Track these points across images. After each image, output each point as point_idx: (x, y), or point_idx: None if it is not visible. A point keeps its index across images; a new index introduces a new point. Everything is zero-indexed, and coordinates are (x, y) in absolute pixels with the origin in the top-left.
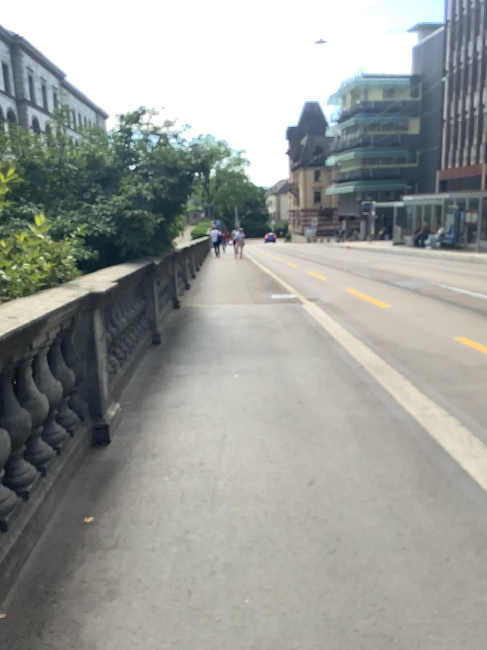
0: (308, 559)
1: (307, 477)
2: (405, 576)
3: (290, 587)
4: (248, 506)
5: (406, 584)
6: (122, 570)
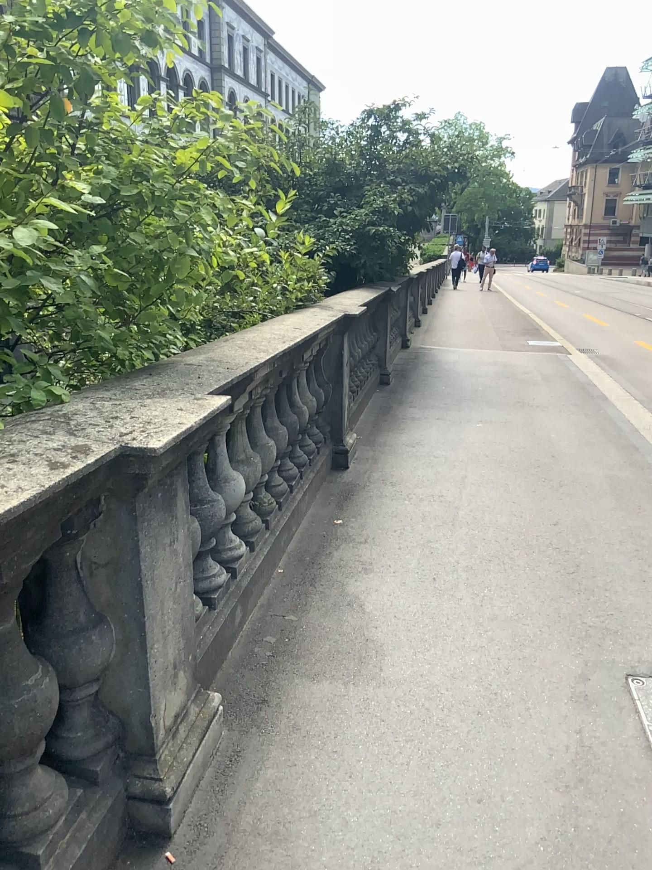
0: (546, 576)
1: (553, 519)
2: (640, 600)
3: (528, 591)
4: (491, 533)
5: (640, 605)
6: (373, 561)
